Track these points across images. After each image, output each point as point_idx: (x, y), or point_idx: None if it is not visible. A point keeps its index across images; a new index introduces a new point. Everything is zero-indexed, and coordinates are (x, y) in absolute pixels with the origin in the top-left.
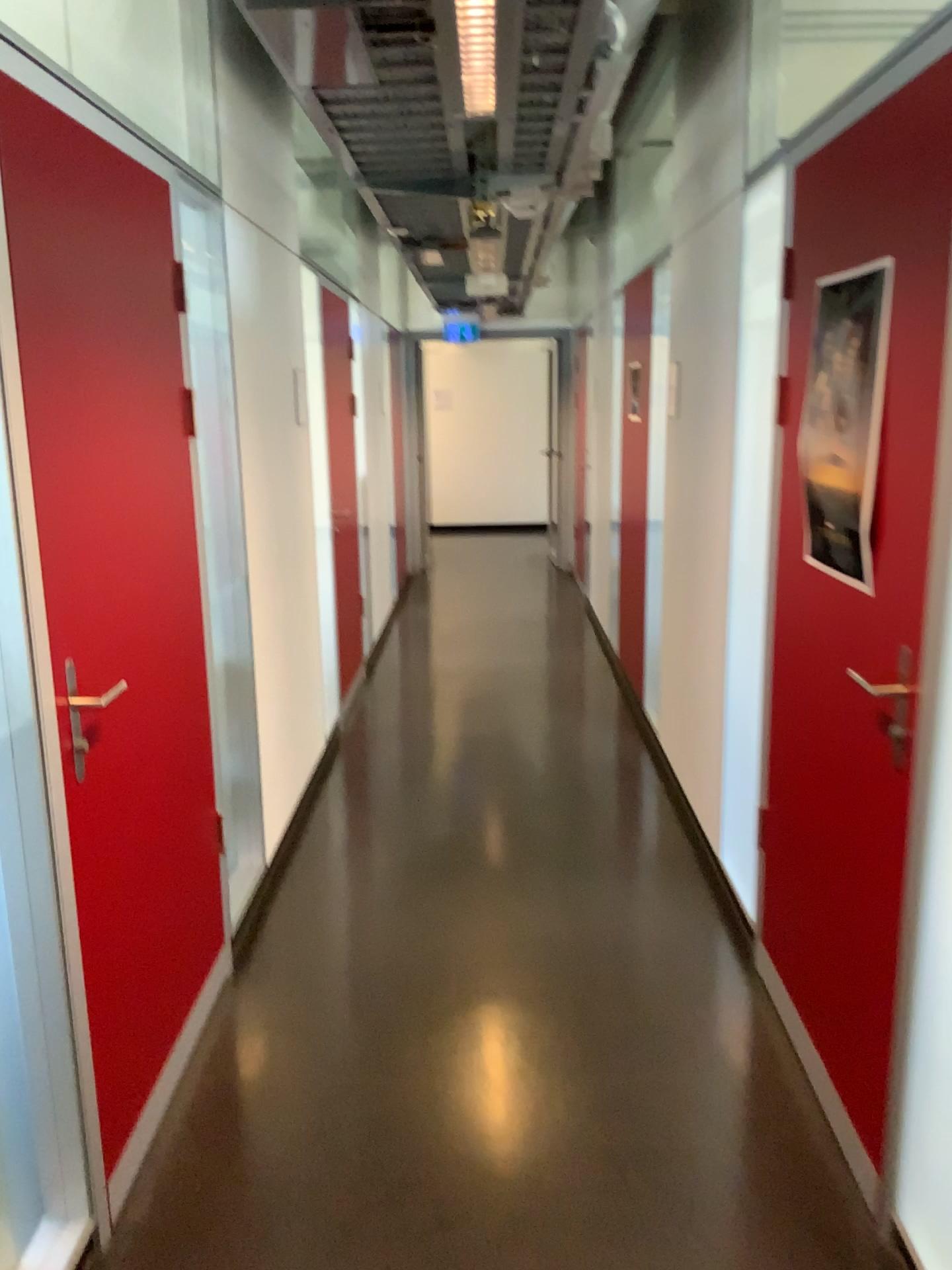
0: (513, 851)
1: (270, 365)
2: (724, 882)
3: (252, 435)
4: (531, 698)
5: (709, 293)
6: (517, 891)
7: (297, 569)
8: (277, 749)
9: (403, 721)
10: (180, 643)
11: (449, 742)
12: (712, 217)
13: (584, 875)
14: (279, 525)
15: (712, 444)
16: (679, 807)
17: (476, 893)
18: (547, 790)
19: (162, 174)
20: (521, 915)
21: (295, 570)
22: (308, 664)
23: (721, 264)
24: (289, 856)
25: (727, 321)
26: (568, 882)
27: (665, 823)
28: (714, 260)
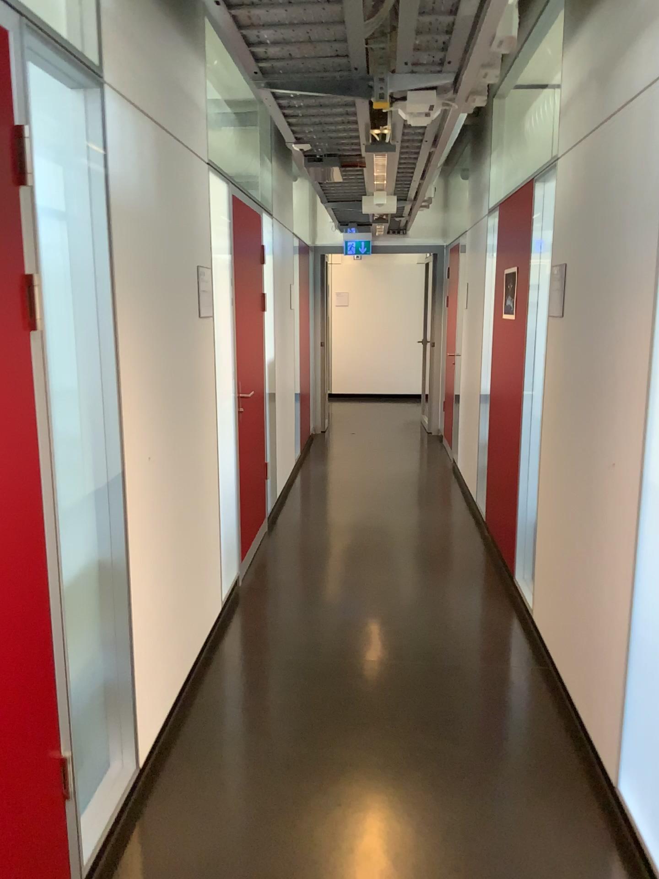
0: (394, 751)
1: (169, 260)
2: (628, 826)
3: (142, 328)
4: (409, 560)
5: (615, 190)
6: (399, 811)
7: (193, 454)
8: (164, 634)
9: (295, 582)
10: (2, 580)
11: (336, 607)
12: (619, 112)
13: (468, 791)
14: (176, 414)
15: (610, 346)
16: (557, 699)
17: (355, 814)
18: (426, 670)
19: (8, 25)
20: (403, 851)
21: (192, 455)
22: (204, 540)
23: (633, 157)
24: (170, 746)
25: (641, 217)
26: (452, 800)
27: (547, 722)
28: (623, 154)
